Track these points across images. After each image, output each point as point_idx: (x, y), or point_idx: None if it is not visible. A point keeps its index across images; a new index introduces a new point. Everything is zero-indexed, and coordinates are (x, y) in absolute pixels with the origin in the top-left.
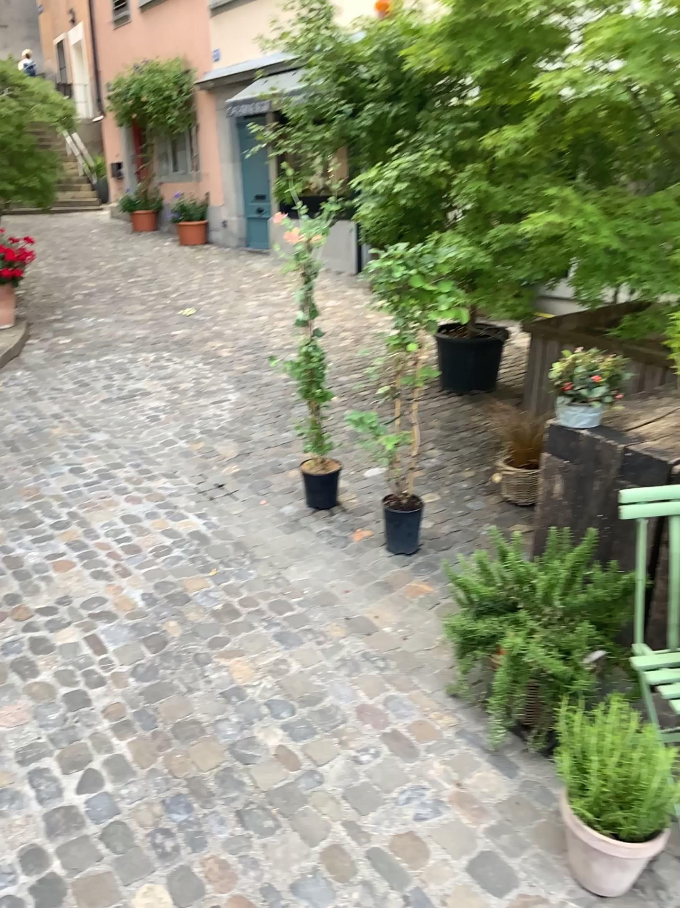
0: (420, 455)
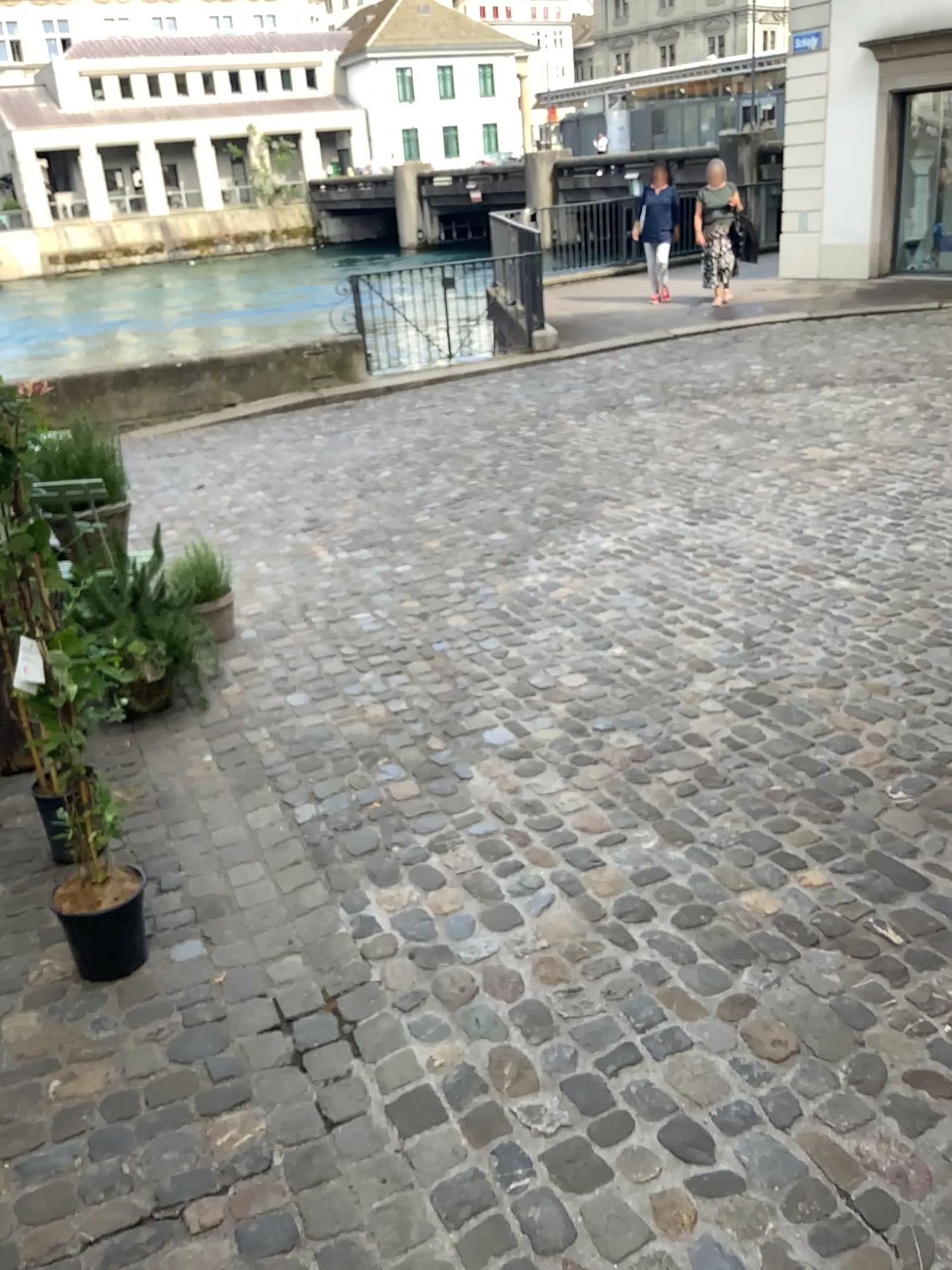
0: None
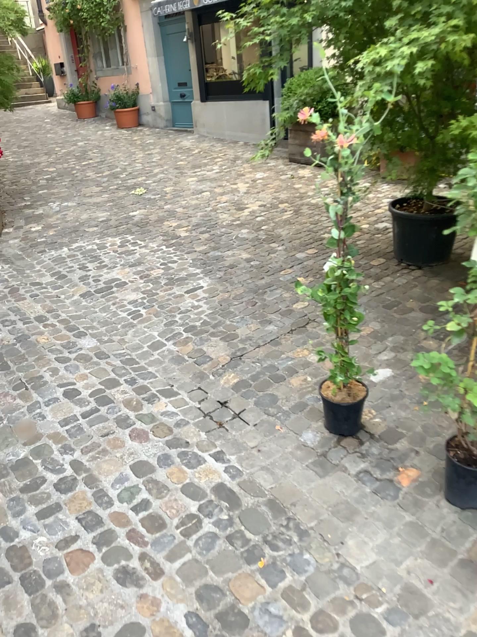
0: (417, 348)
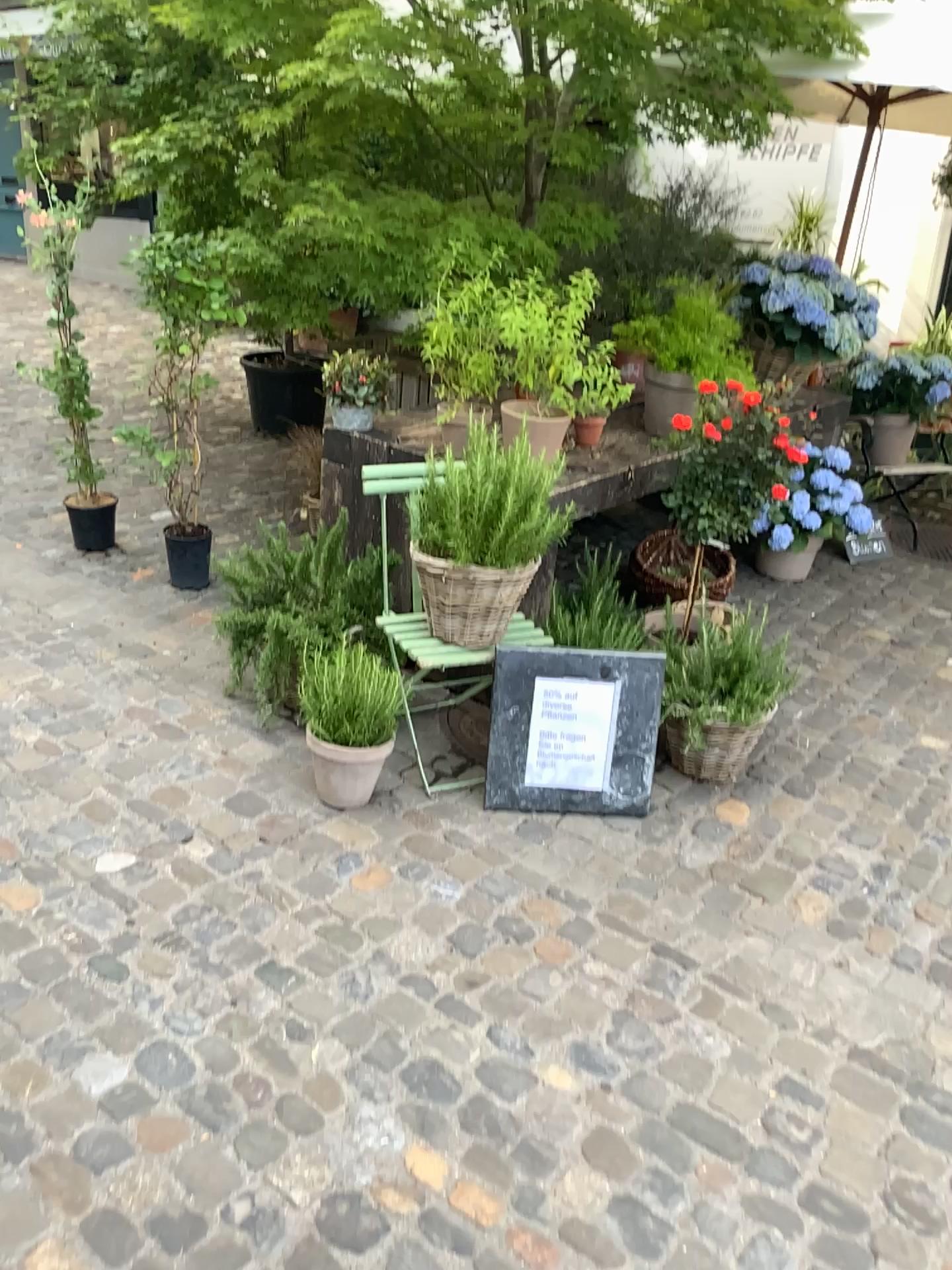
0: (220, 494)
